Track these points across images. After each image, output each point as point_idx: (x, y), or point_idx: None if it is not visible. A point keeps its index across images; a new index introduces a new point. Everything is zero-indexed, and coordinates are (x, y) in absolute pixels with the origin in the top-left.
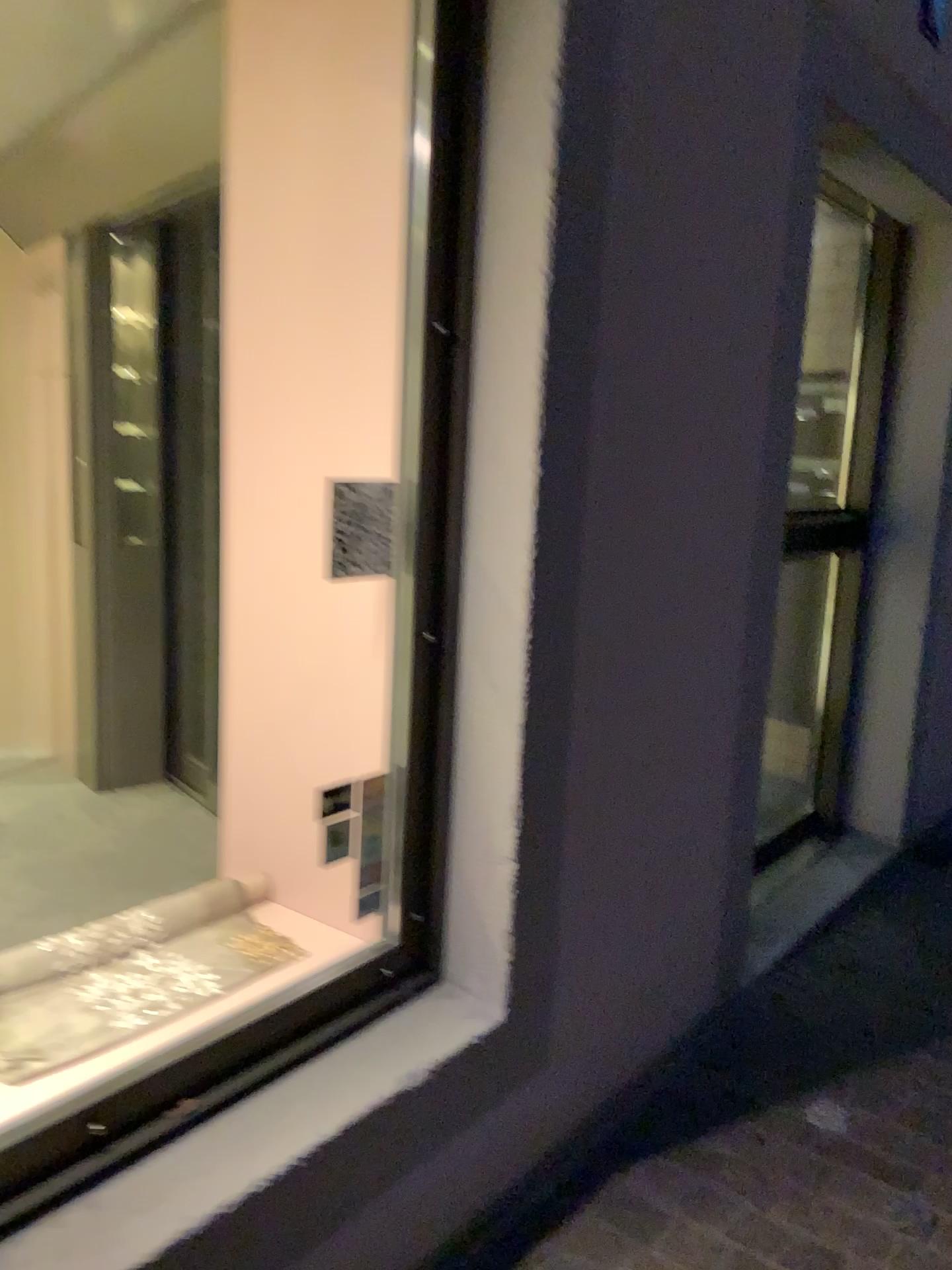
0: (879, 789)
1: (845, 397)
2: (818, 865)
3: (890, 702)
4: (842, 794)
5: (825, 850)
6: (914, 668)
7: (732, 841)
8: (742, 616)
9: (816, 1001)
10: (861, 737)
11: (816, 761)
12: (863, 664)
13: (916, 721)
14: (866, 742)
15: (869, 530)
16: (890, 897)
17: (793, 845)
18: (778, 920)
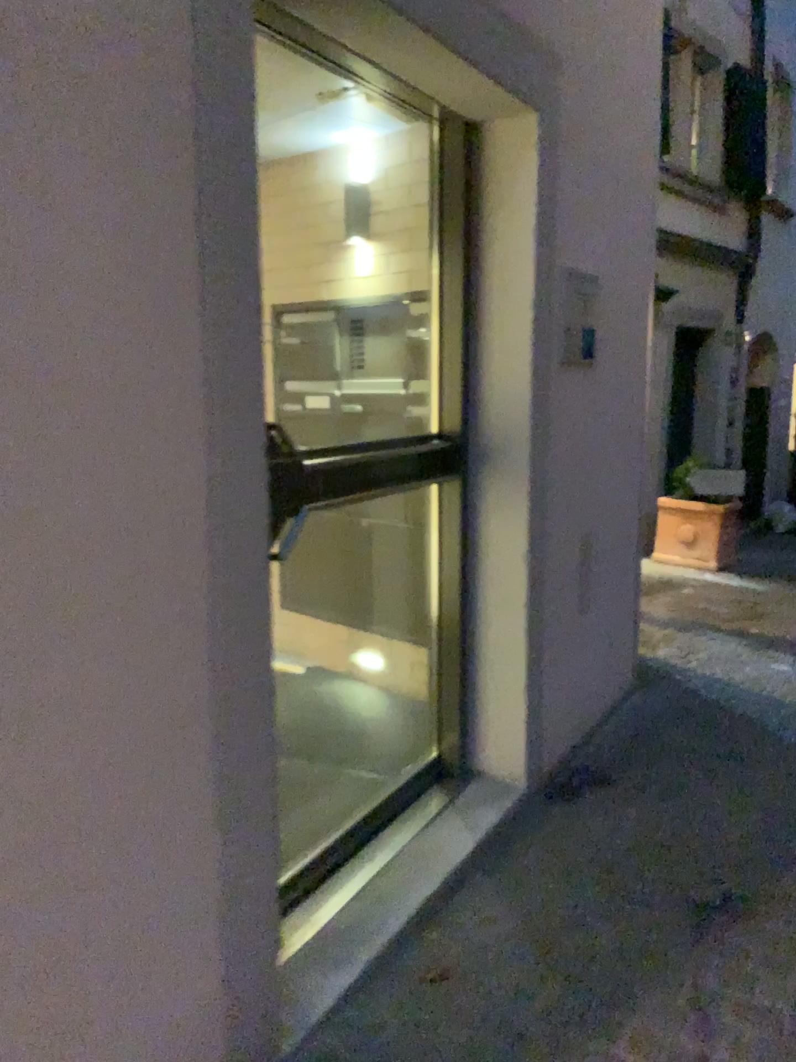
0: (502, 732)
1: (428, 312)
2: (433, 831)
3: (503, 639)
4: (467, 738)
5: (446, 807)
6: (524, 601)
7: (213, 906)
8: (182, 612)
9: (375, 1061)
10: (478, 678)
11: (437, 705)
12: (474, 600)
13: (532, 658)
14: (484, 683)
15: (467, 455)
16: (504, 866)
17: (408, 809)
18: (361, 929)
